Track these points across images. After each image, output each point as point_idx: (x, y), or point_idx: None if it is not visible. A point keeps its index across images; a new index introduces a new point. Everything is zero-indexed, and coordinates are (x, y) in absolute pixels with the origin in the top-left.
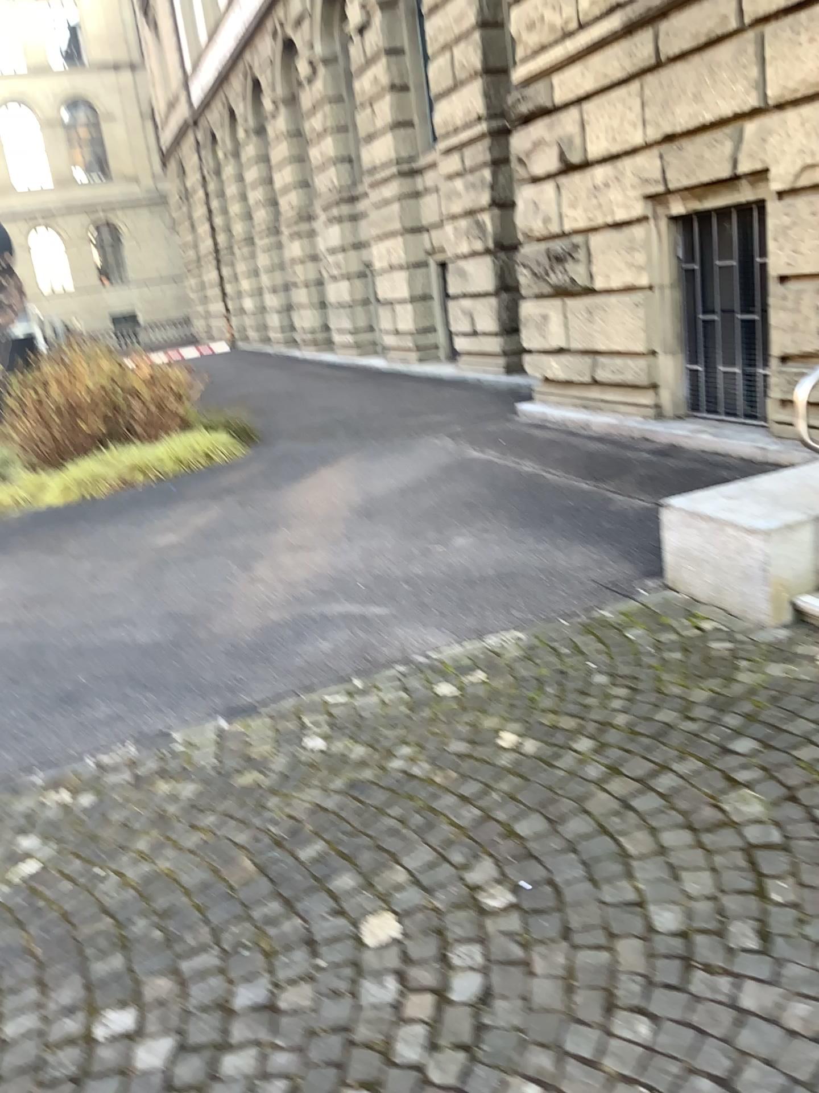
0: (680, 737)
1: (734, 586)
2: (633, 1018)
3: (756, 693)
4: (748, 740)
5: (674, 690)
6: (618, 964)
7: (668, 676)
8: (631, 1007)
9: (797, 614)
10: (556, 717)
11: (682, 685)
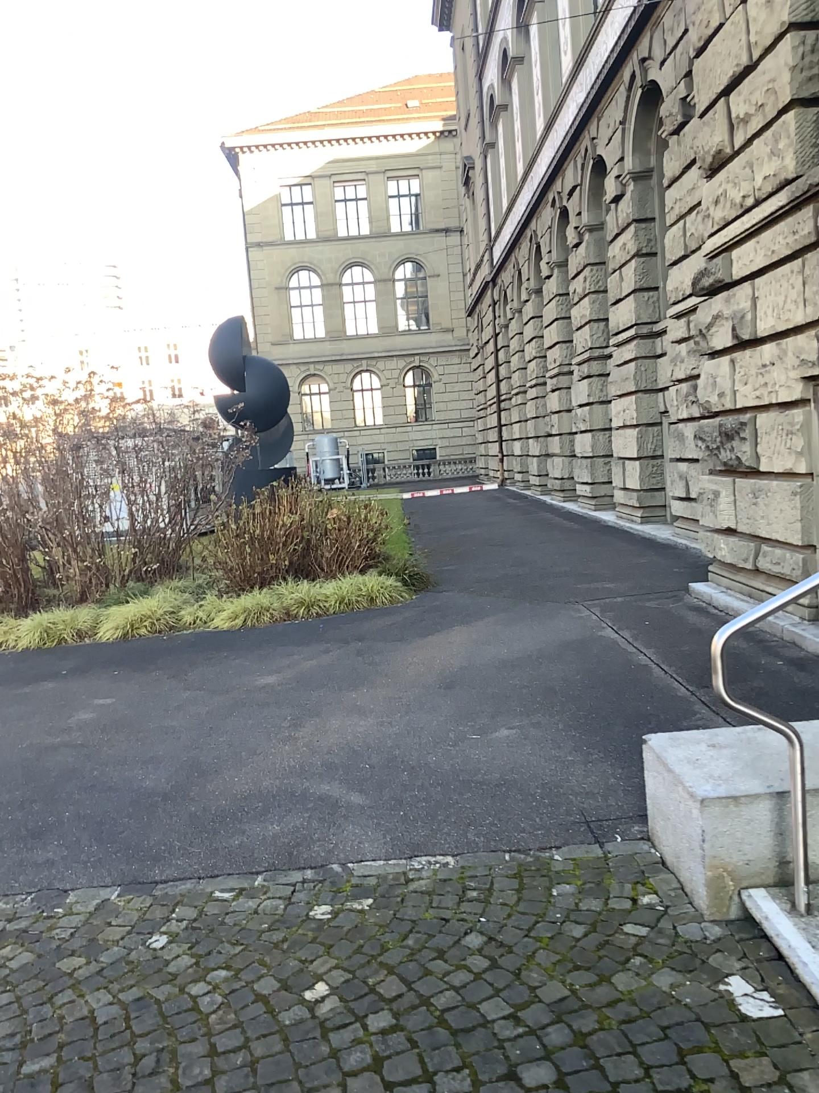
0: (478, 1040)
1: (678, 856)
2: None
3: (611, 1005)
4: (540, 1067)
5: (530, 975)
6: None
7: (541, 953)
8: None
9: (744, 911)
10: (386, 973)
11: (545, 970)
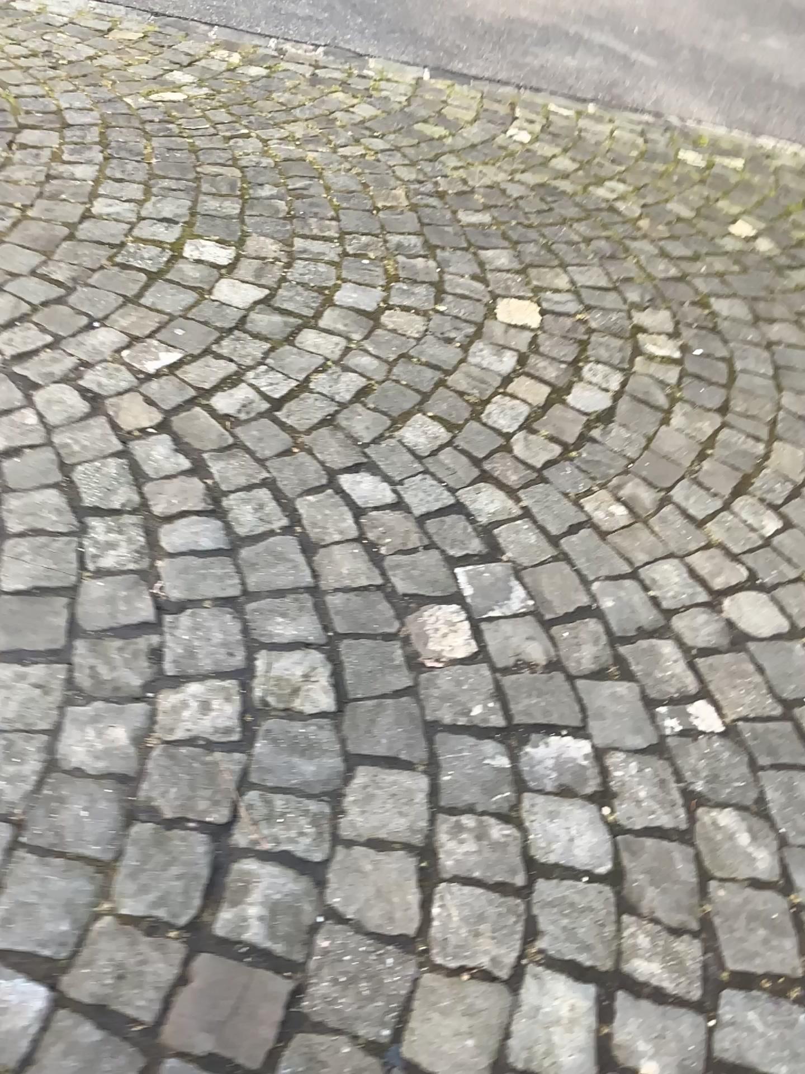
0: None
1: None
2: (767, 510)
3: None
4: None
5: None
6: (773, 461)
7: None
8: (769, 501)
9: None
10: None
11: None
